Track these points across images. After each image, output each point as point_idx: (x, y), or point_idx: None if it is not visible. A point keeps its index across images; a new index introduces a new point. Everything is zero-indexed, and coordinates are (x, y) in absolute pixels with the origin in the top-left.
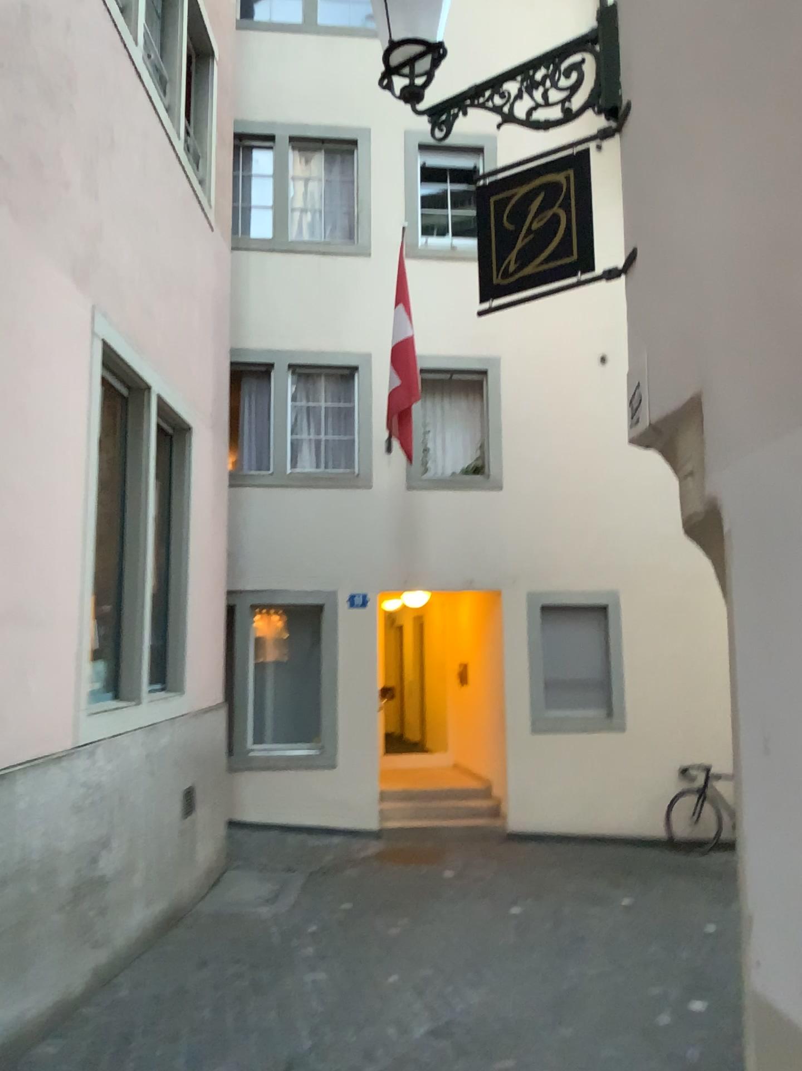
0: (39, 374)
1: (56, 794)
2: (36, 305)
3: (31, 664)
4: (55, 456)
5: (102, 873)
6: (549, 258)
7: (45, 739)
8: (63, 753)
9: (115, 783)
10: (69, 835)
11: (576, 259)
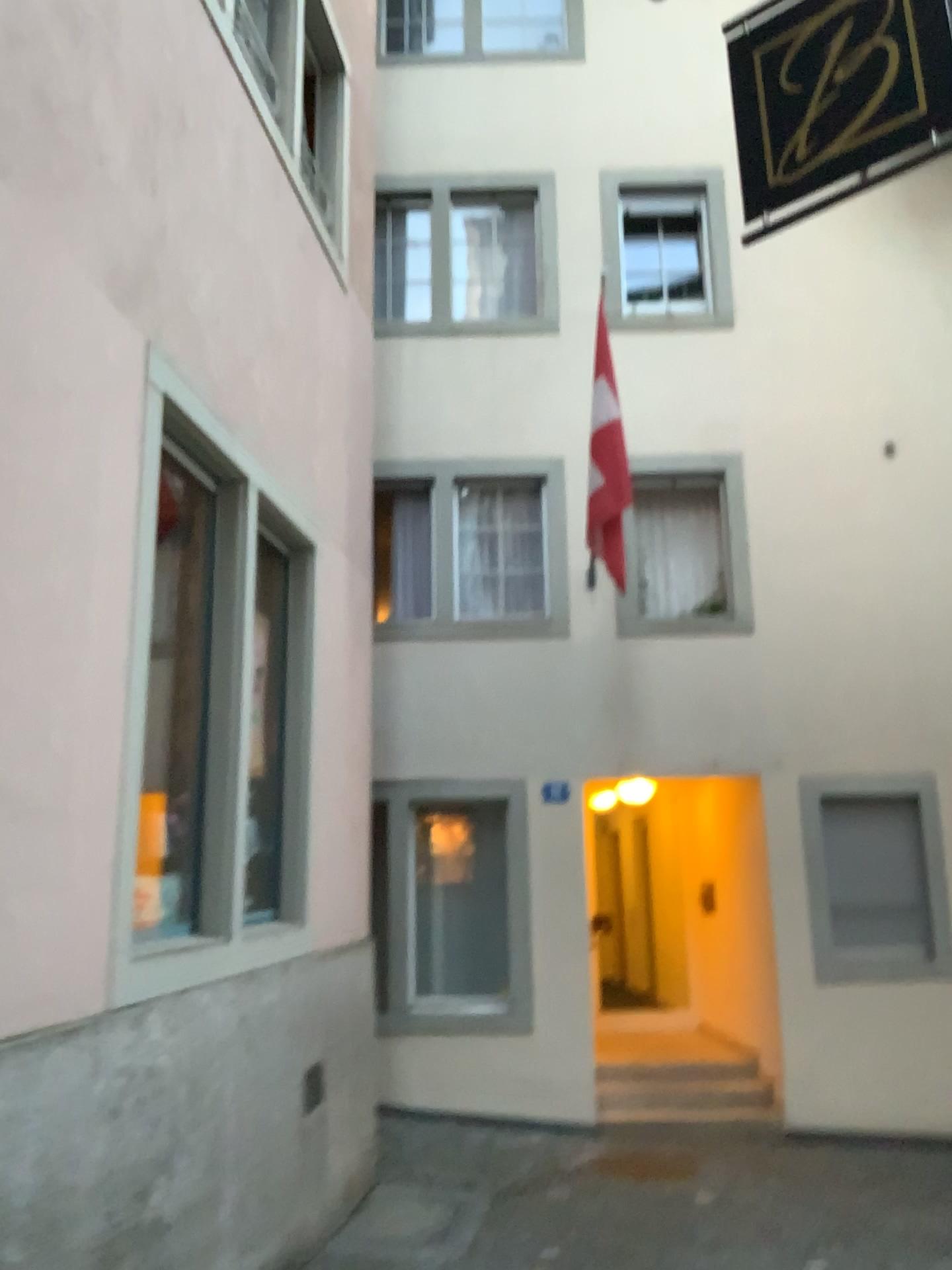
0: (42, 422)
1: (65, 1094)
2: (38, 315)
3: (19, 879)
4: (69, 549)
5: (153, 1219)
6: (873, 125)
7: (44, 1002)
8: (78, 1024)
9: (179, 1069)
10: (90, 1161)
11: (927, 113)
